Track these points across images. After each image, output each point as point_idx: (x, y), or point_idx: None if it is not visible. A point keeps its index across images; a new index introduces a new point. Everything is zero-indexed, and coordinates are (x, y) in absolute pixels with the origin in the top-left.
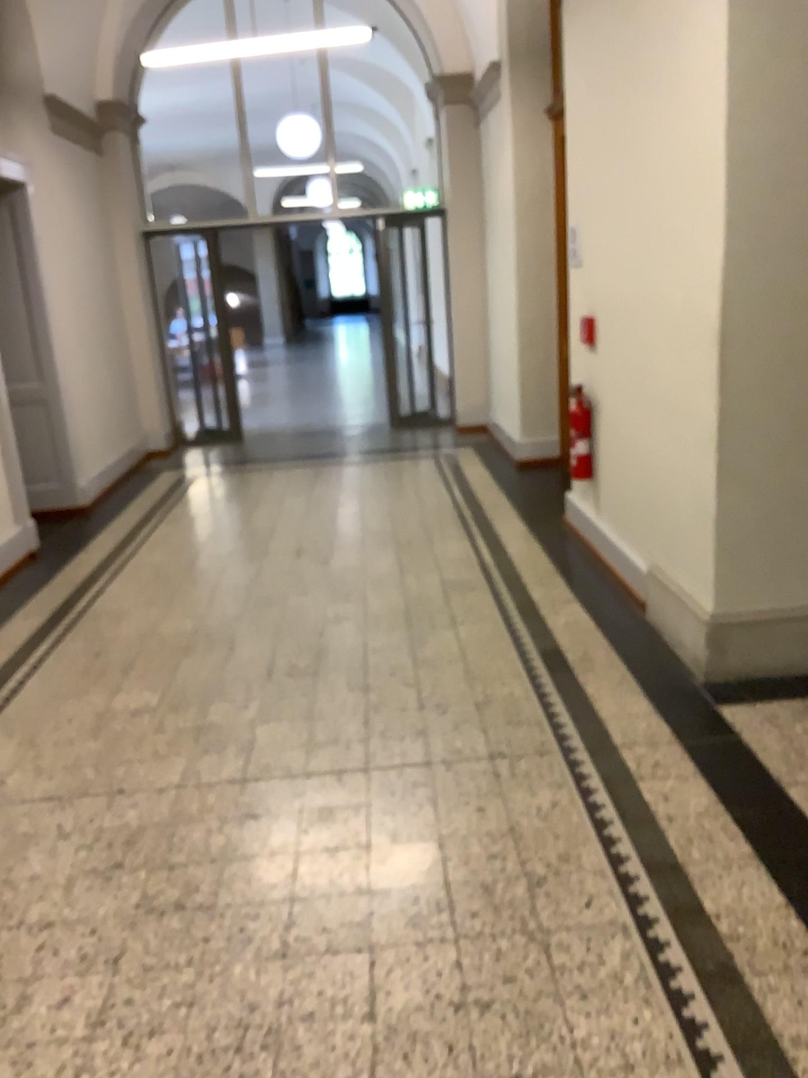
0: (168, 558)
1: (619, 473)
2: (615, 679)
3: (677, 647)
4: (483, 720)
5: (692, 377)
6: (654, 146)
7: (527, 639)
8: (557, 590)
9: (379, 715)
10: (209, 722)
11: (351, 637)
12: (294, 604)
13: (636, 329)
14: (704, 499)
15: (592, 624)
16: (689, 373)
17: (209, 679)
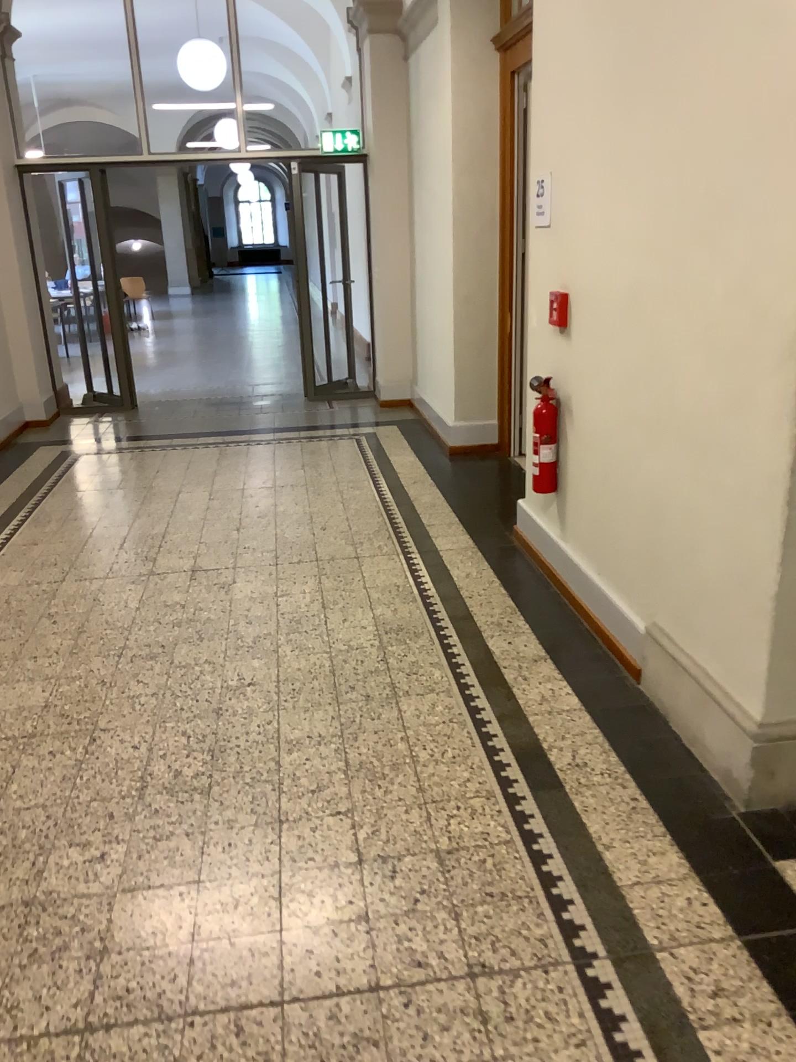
0: (25, 581)
1: (603, 496)
2: (624, 805)
3: (701, 753)
4: (449, 888)
5: (746, 394)
6: (691, 61)
7: (492, 725)
8: (521, 641)
9: (298, 874)
10: (46, 890)
11: (259, 719)
12: (183, 659)
13: (642, 316)
14: (757, 566)
15: (575, 700)
16: (738, 387)
17: (55, 799)
